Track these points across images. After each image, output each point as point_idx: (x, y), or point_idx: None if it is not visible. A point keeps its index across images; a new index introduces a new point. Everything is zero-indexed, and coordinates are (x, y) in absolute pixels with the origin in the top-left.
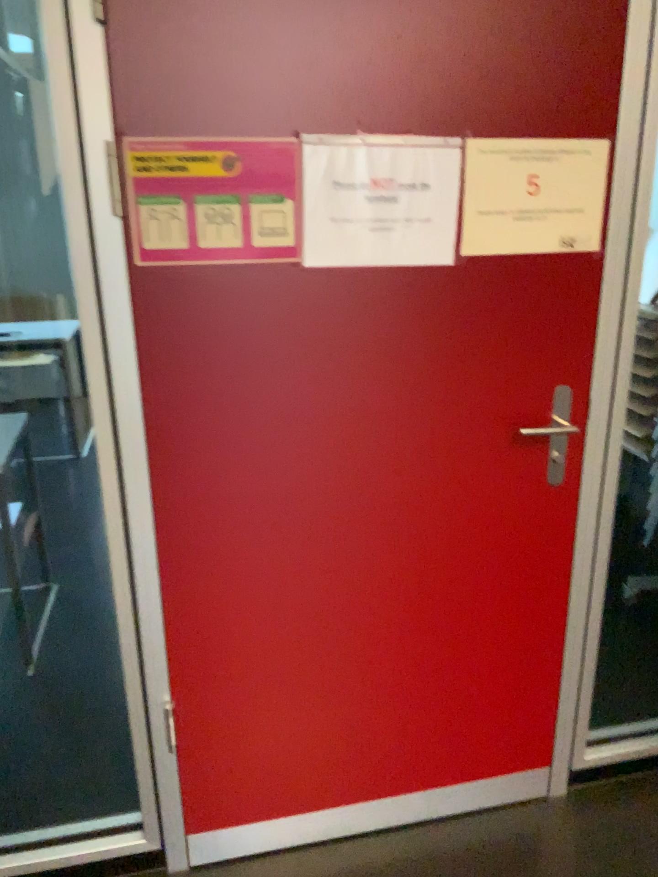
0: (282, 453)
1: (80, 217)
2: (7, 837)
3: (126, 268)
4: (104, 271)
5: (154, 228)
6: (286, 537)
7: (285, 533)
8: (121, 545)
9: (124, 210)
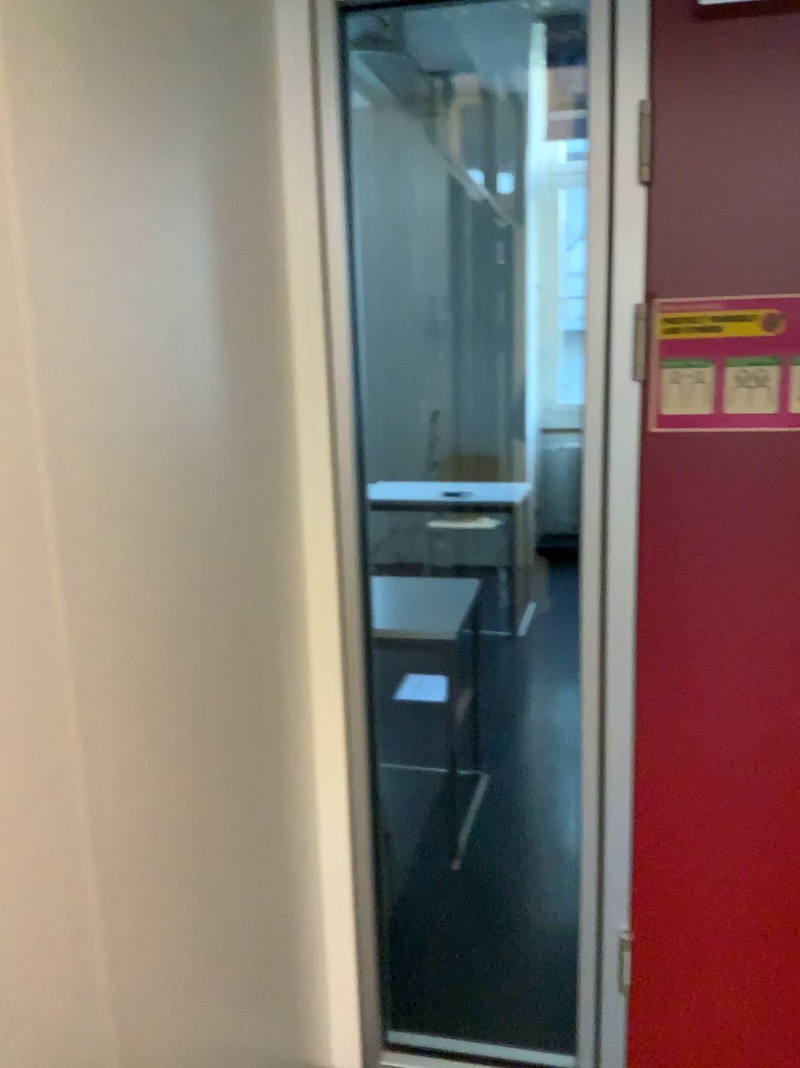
0: (798, 658)
1: (595, 381)
2: (428, 1040)
3: (636, 435)
4: (612, 436)
5: (671, 392)
6: (794, 762)
7: (793, 757)
8: (594, 737)
9: (642, 374)
